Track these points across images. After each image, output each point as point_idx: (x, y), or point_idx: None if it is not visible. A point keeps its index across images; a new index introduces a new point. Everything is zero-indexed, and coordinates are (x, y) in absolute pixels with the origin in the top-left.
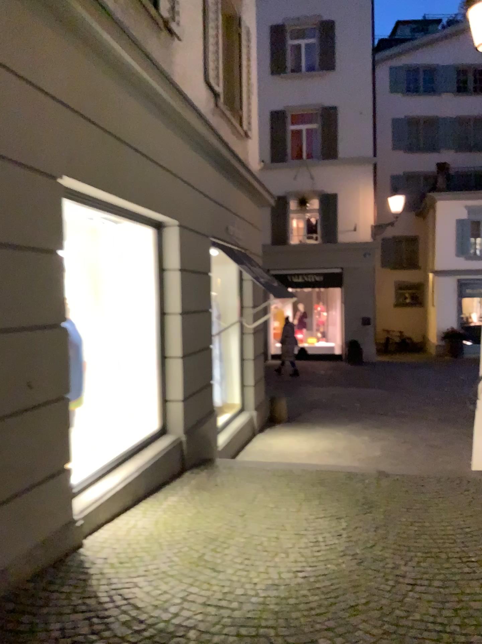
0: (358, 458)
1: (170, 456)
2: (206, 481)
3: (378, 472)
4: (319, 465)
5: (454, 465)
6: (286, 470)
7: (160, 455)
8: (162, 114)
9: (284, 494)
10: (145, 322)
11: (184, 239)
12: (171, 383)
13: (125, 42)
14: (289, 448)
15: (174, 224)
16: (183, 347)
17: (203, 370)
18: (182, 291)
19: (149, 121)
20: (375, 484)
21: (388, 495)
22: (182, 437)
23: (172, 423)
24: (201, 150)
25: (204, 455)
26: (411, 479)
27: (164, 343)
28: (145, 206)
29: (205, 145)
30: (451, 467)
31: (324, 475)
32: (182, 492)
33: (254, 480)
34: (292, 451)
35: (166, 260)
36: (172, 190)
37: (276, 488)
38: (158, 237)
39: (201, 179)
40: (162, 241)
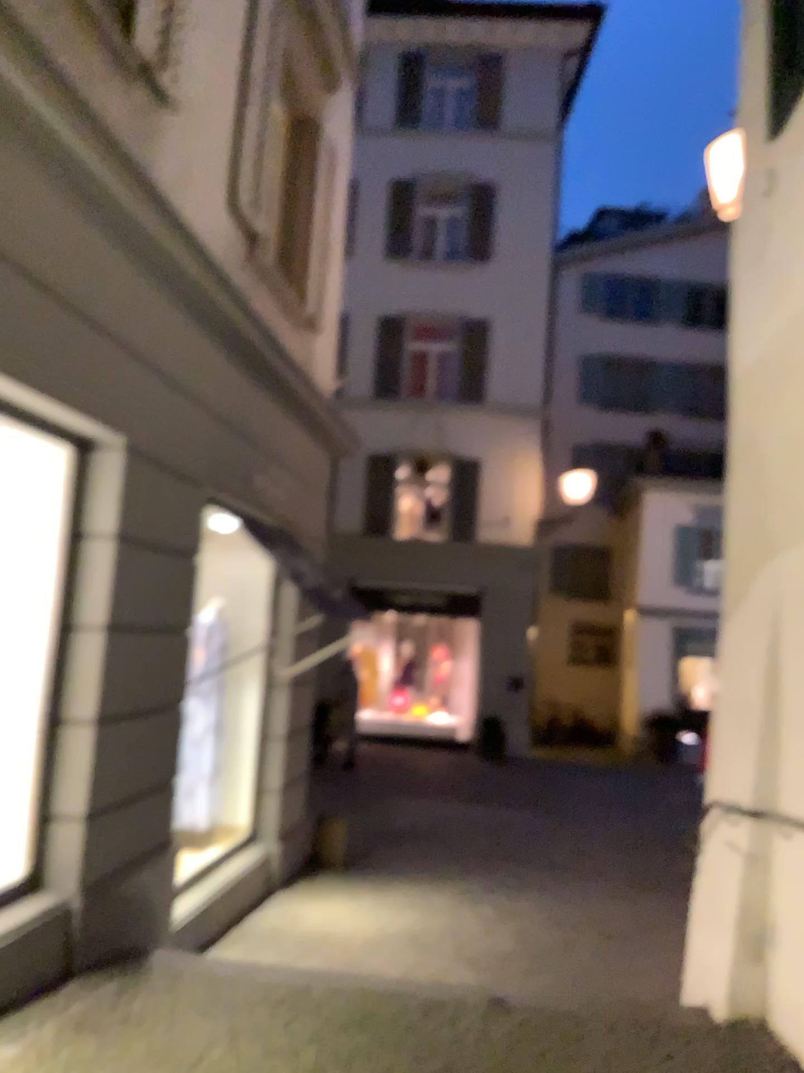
0: (451, 967)
1: (30, 944)
2: (104, 1011)
3: (489, 1004)
4: (368, 978)
5: (648, 995)
6: (293, 987)
7: (3, 942)
8: (106, 220)
9: (267, 1056)
10: (34, 640)
11: (136, 477)
12: (69, 775)
13: (18, 43)
14: (314, 932)
15: (116, 444)
16: (104, 700)
17: (146, 753)
18: (119, 583)
19: (72, 224)
20: (477, 1036)
21: (499, 1069)
22: (73, 899)
23: (57, 865)
24: (200, 318)
25: (121, 942)
26: (556, 1029)
27: (66, 687)
28: (39, 391)
29: (208, 308)
30: (641, 1002)
31: (371, 1008)
32: (31, 1038)
33: (215, 1011)
34: (319, 940)
35: (92, 517)
36: (116, 375)
37: (254, 1036)
38: (80, 466)
39: (195, 371)
40: (87, 476)
